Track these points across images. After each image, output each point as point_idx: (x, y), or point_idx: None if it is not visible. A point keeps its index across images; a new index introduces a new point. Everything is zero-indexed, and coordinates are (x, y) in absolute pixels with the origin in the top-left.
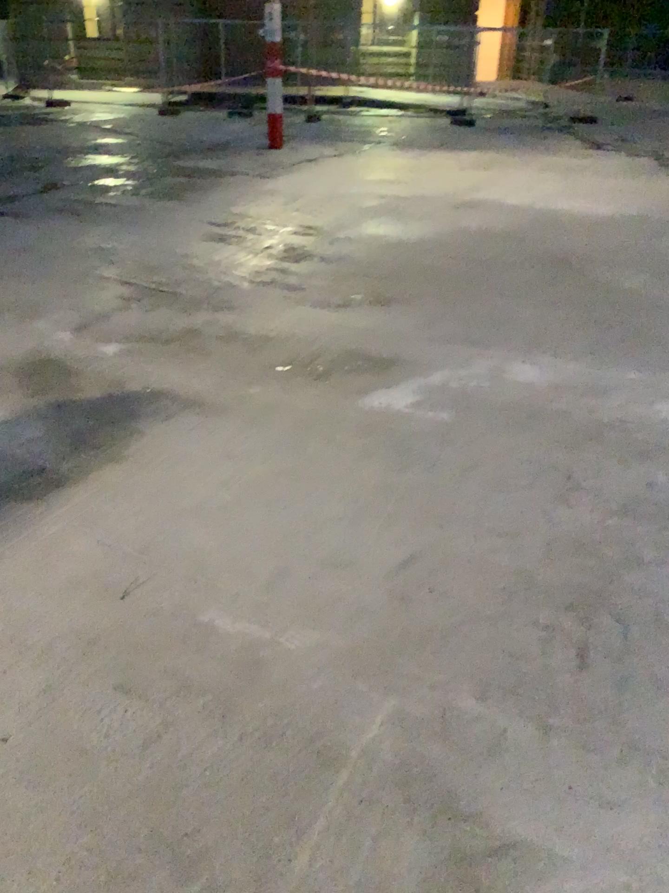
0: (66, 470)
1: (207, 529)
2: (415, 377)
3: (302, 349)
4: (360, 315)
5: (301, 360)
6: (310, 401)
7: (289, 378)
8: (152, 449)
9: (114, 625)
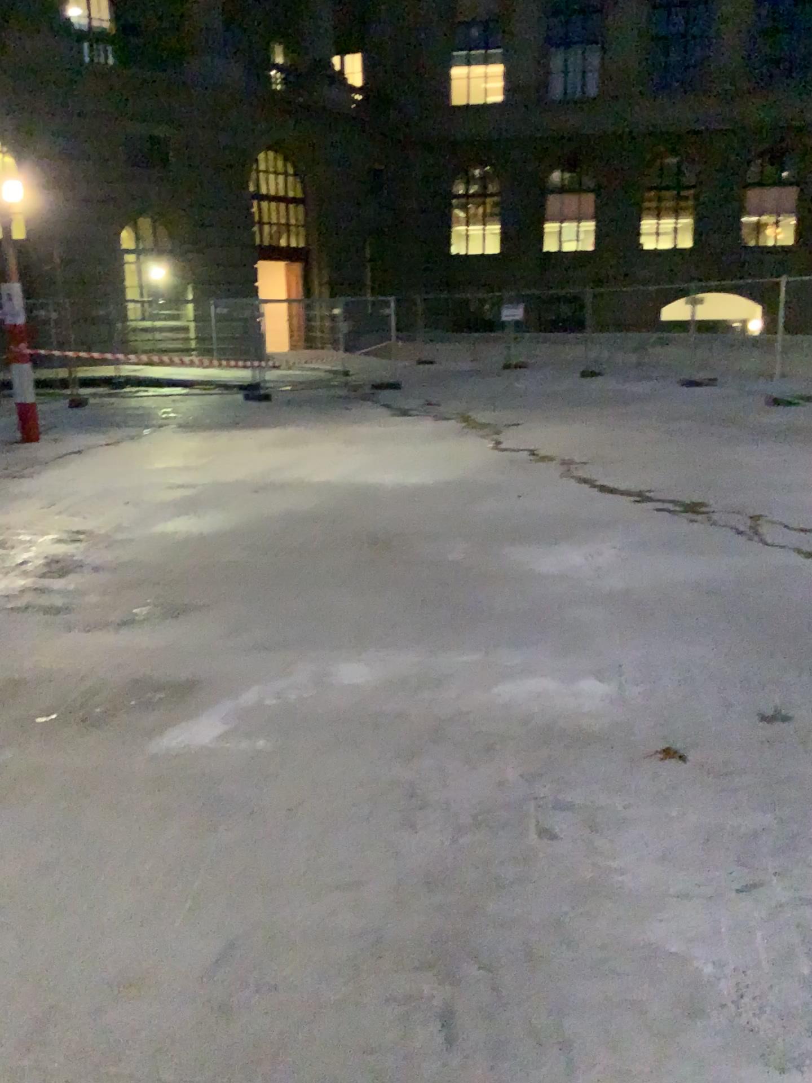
0: None
1: None
2: (222, 702)
3: (74, 688)
4: (148, 633)
5: (73, 703)
6: (87, 756)
7: (58, 730)
8: None
9: None
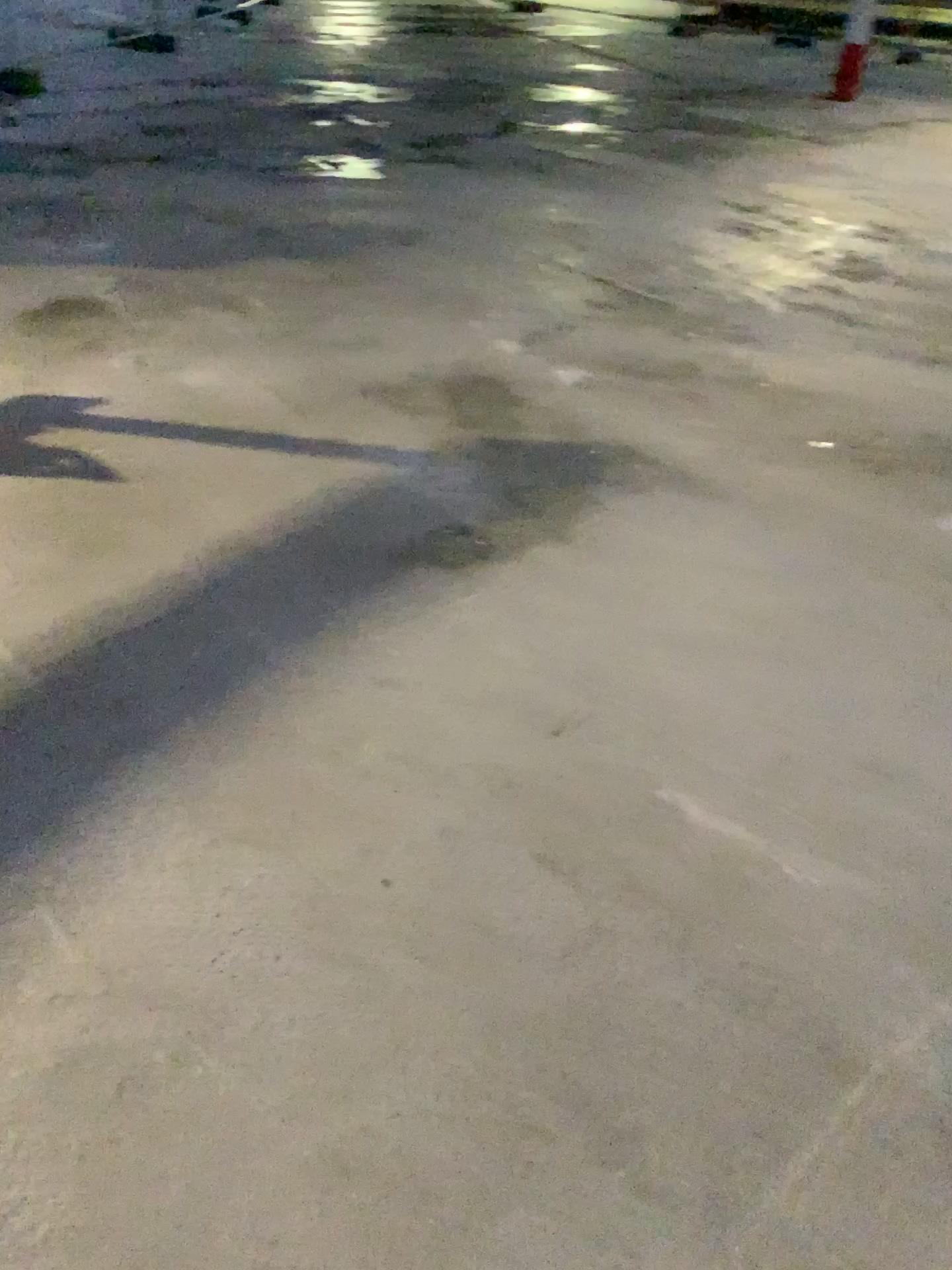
0: (498, 531)
1: (686, 662)
2: None
3: (855, 421)
4: None
5: (850, 438)
6: (858, 504)
7: (829, 463)
8: (616, 527)
9: (546, 765)
